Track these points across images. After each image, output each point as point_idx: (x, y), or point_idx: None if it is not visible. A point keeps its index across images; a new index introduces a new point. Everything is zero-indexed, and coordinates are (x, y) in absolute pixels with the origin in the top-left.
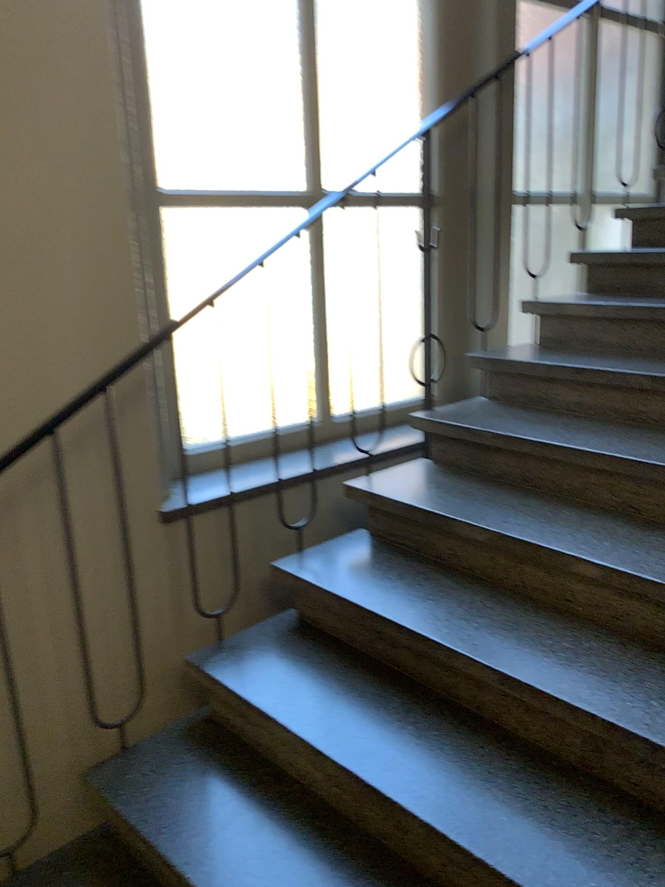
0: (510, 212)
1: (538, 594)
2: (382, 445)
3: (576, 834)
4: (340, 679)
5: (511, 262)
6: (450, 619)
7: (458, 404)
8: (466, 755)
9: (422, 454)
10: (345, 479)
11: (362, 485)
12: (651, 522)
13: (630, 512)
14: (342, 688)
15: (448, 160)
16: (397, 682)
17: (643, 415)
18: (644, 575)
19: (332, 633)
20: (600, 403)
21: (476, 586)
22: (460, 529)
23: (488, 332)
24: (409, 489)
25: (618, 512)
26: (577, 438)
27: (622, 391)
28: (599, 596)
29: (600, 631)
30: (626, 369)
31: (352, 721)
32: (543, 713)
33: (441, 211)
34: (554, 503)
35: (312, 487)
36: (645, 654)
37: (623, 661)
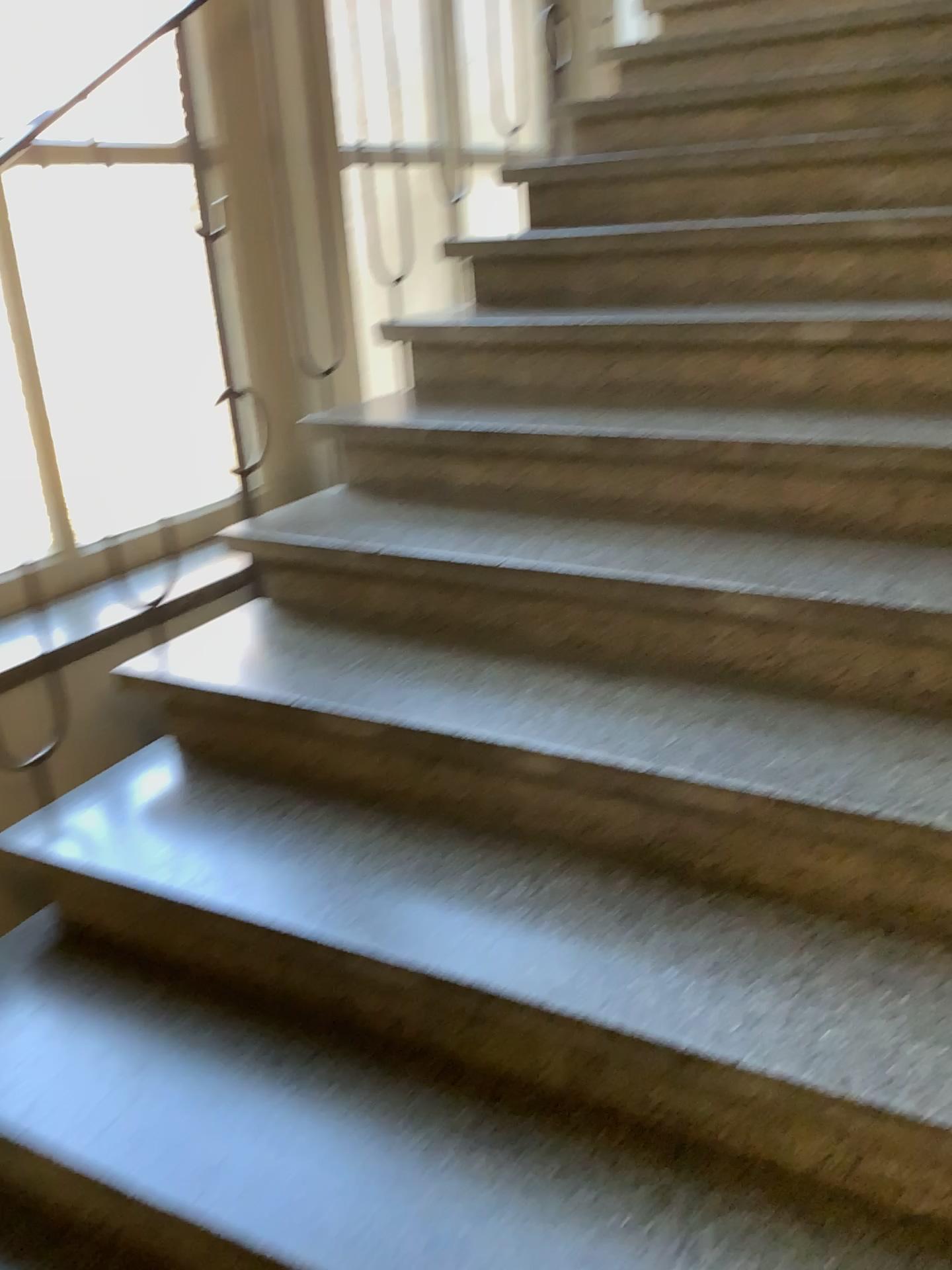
0: (335, 177)
1: (461, 812)
2: (172, 587)
3: (579, 1227)
4: (145, 1034)
5: (348, 263)
6: (325, 887)
7: (292, 504)
8: (382, 1131)
9: (244, 595)
10: (113, 657)
11: (142, 669)
12: (614, 666)
13: (582, 655)
14: (150, 1048)
15: (222, 87)
16: (249, 1010)
17: (579, 497)
18: (623, 764)
19: (120, 944)
20: (513, 483)
21: (359, 813)
22: (322, 724)
23: (326, 381)
24: (227, 666)
25: (564, 658)
26: (488, 545)
27: (543, 461)
28: (557, 803)
29: (566, 862)
30: (548, 427)
31: (175, 1111)
32: (499, 1026)
33: (221, 179)
34: (466, 656)
35: (52, 682)
36: (637, 885)
37: (608, 906)
